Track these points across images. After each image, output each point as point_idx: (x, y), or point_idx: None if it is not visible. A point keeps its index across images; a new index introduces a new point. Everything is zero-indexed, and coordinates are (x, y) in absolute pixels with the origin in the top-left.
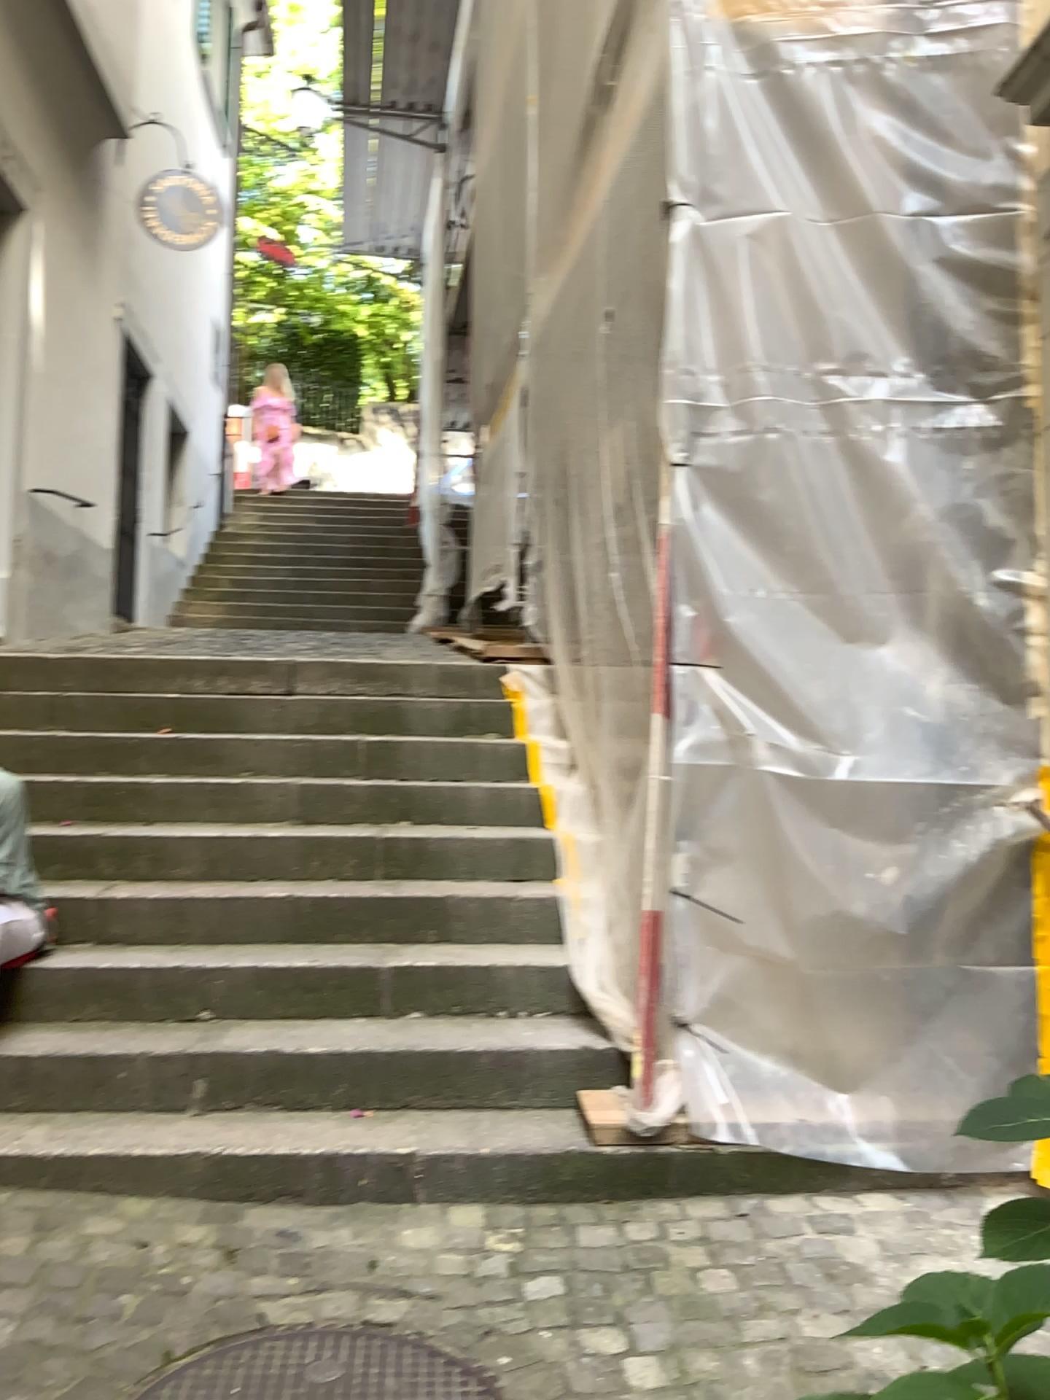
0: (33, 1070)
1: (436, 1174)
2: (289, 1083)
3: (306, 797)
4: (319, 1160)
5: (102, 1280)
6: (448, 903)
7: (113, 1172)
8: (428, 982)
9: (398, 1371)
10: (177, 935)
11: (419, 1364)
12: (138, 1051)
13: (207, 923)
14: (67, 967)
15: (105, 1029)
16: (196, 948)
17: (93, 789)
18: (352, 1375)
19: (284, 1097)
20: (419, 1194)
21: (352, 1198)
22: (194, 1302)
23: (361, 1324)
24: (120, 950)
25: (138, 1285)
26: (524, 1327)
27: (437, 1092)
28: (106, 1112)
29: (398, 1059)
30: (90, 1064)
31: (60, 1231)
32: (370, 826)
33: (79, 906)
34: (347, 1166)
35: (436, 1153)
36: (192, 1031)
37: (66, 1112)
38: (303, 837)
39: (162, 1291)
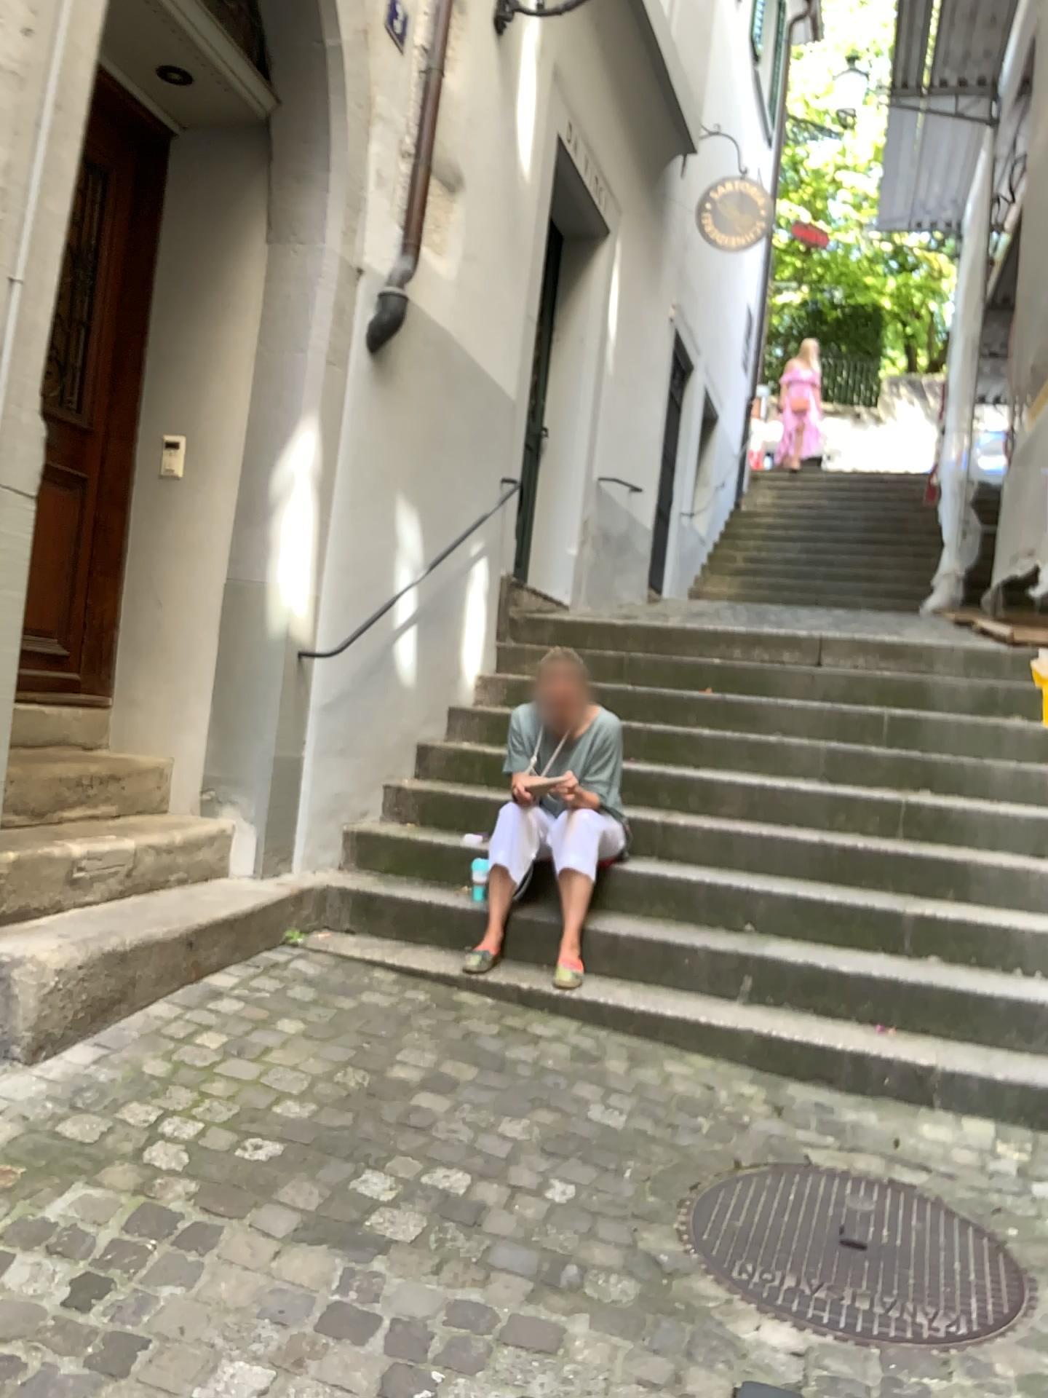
0: (619, 948)
1: (951, 1086)
2: (822, 992)
3: (834, 759)
4: (848, 1055)
5: (683, 1102)
6: (967, 866)
7: (681, 1033)
8: (946, 931)
9: (921, 1215)
10: (726, 861)
11: (939, 1214)
12: (699, 946)
13: (750, 855)
14: (640, 874)
15: (672, 925)
16: (742, 874)
17: (656, 735)
18: (883, 1207)
19: (817, 1002)
20: (935, 1099)
21: (876, 1090)
22: (754, 1132)
23: (888, 1177)
24: (680, 868)
25: (710, 1112)
26: (1031, 1212)
27: (953, 1022)
28: (674, 989)
29: (918, 989)
30: (662, 950)
31: (648, 1064)
32: (893, 790)
33: (647, 828)
34: (872, 1065)
35: (951, 1069)
36: (740, 938)
37: (644, 983)
38: (832, 792)
39: (729, 1119)
